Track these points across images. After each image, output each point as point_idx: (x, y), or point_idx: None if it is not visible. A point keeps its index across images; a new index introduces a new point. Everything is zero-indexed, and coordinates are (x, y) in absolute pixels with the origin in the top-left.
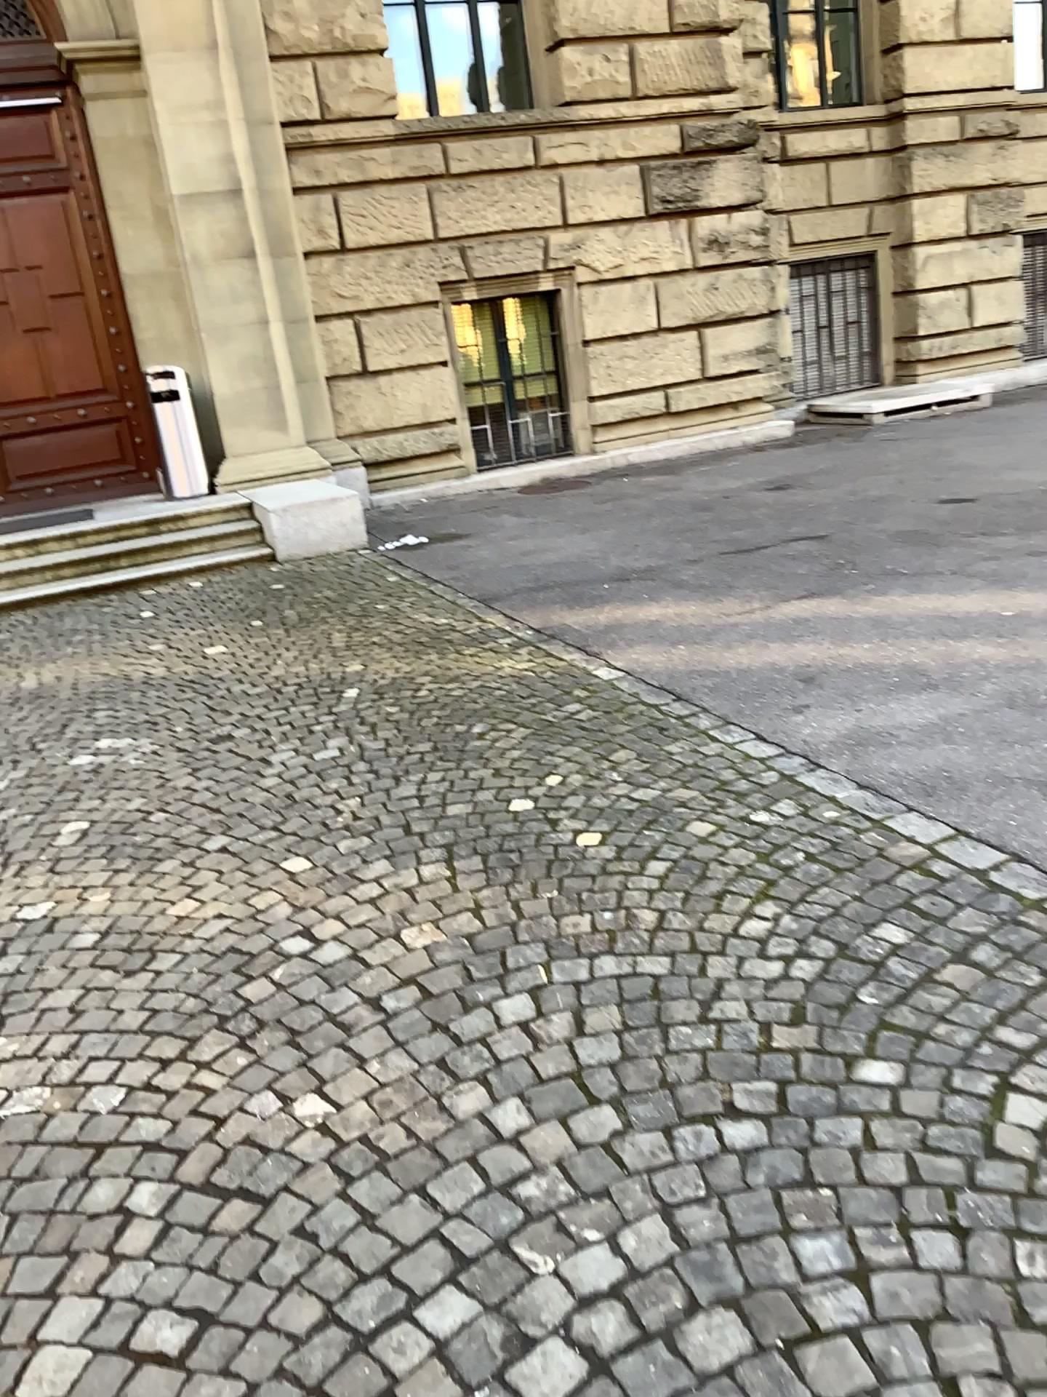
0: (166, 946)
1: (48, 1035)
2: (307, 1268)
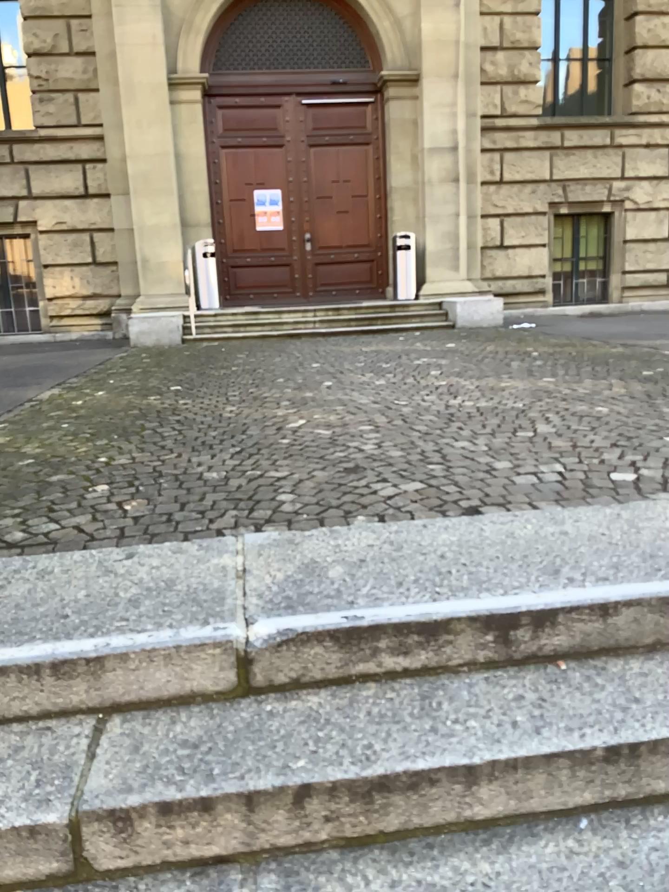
0: (511, 385)
1: (480, 395)
2: (625, 421)
